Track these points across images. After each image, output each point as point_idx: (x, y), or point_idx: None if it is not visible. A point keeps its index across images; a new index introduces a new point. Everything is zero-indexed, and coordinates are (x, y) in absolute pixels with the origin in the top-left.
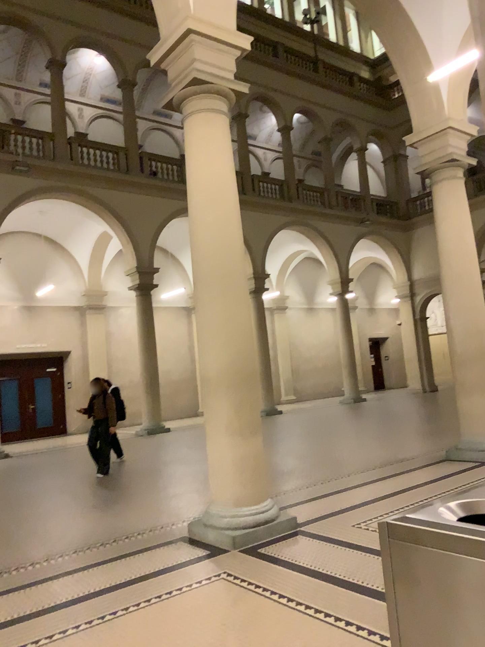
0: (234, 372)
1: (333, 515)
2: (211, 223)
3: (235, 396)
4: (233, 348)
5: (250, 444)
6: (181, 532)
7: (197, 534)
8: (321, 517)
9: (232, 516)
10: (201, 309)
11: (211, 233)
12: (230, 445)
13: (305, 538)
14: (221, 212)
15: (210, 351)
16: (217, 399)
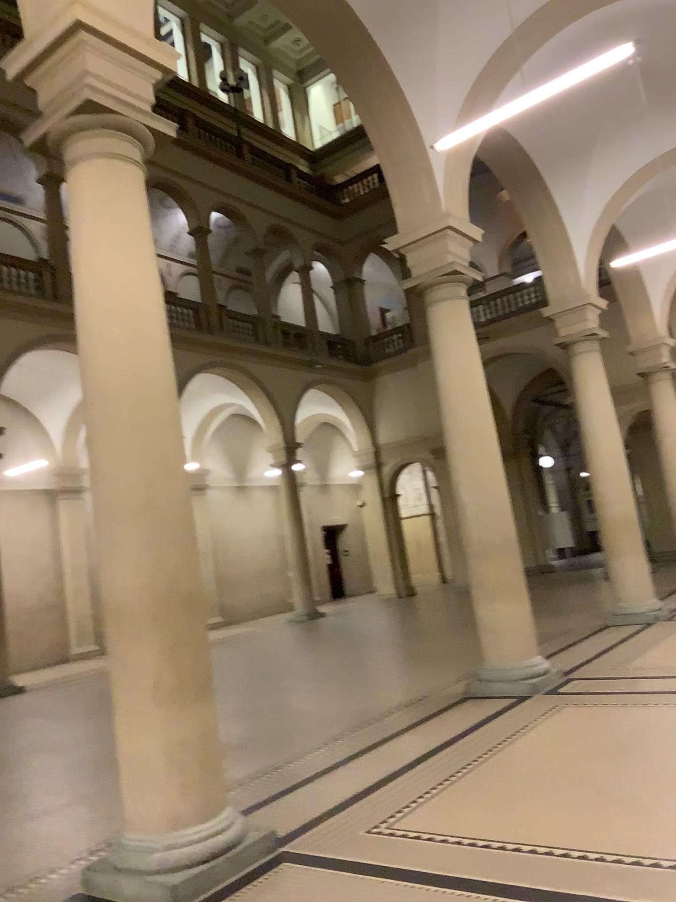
0: (164, 590)
1: (332, 818)
2: (119, 339)
3: (167, 632)
4: (160, 549)
5: (195, 714)
6: (69, 890)
7: (102, 892)
8: (314, 823)
9: (164, 846)
10: (104, 484)
11: (118, 355)
12: (160, 720)
13: (296, 870)
14: (137, 321)
15: (121, 557)
16: (134, 640)
